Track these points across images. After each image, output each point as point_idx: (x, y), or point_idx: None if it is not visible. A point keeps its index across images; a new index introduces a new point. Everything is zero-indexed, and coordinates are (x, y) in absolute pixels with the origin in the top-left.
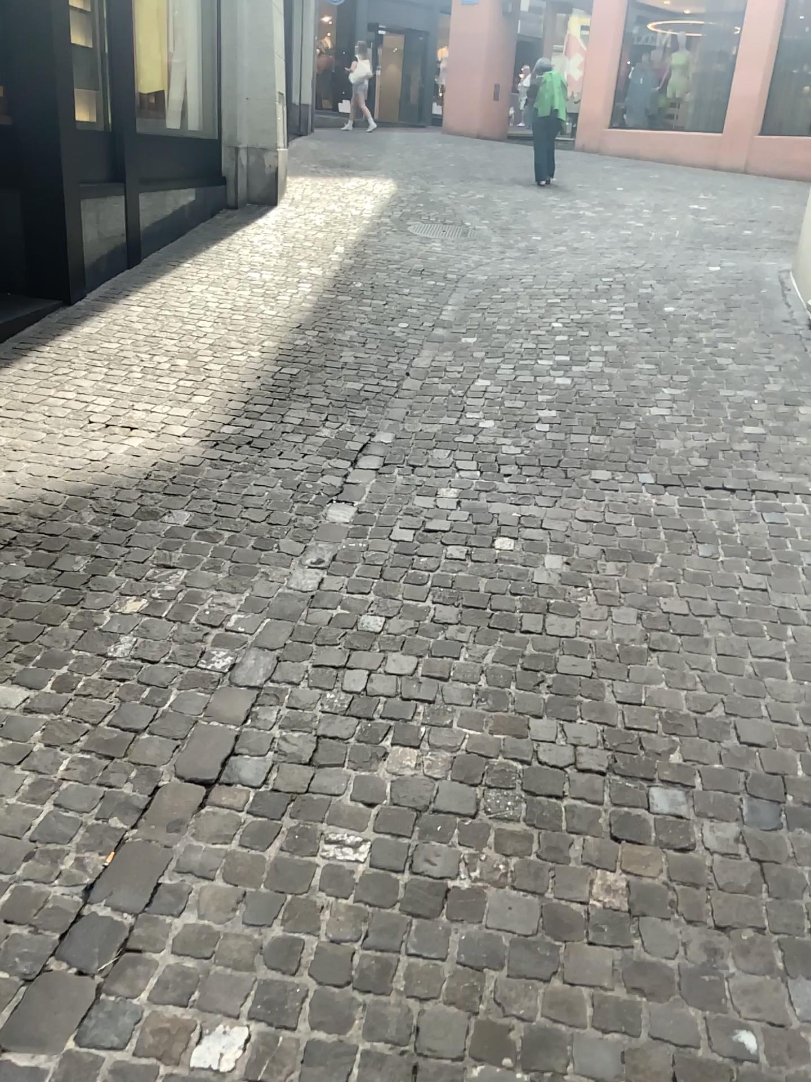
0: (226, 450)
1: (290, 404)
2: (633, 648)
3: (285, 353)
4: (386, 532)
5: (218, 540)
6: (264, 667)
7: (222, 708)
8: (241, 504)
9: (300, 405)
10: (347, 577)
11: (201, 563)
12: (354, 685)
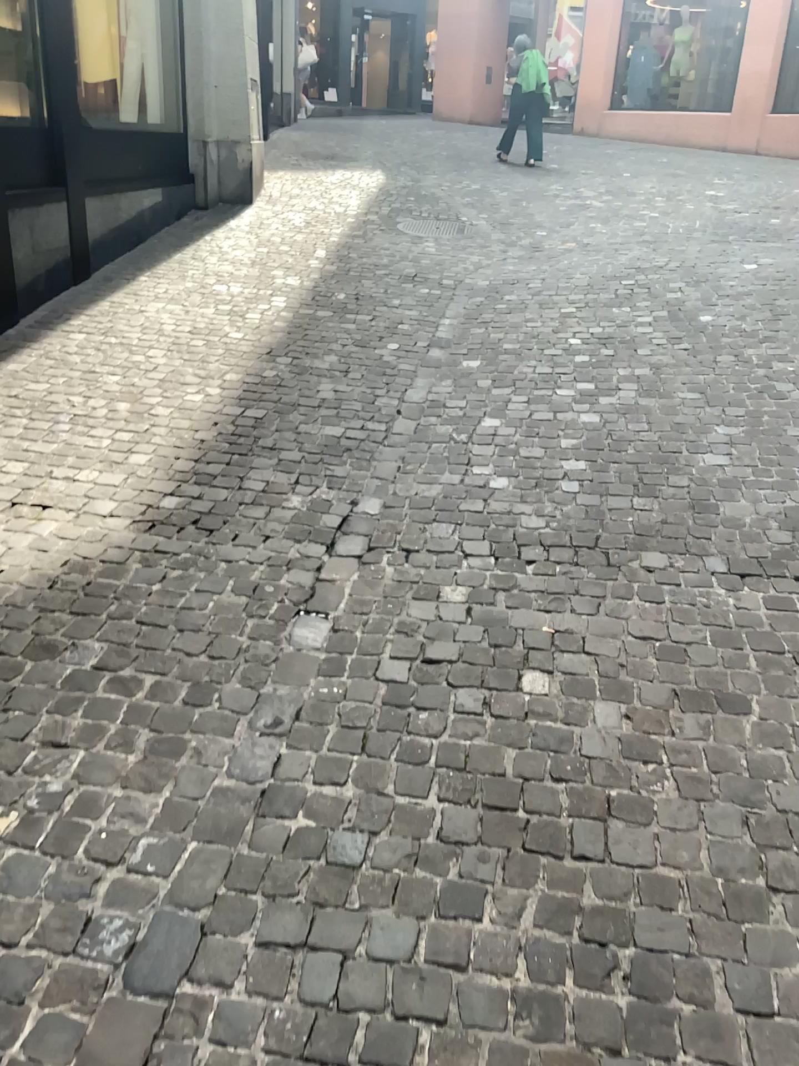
0: (162, 538)
1: (251, 464)
2: (745, 890)
3: (249, 391)
4: (370, 668)
5: (137, 692)
6: (181, 948)
7: (106, 1049)
8: (174, 628)
9: (263, 465)
10: (315, 754)
11: (107, 737)
12: (319, 987)
